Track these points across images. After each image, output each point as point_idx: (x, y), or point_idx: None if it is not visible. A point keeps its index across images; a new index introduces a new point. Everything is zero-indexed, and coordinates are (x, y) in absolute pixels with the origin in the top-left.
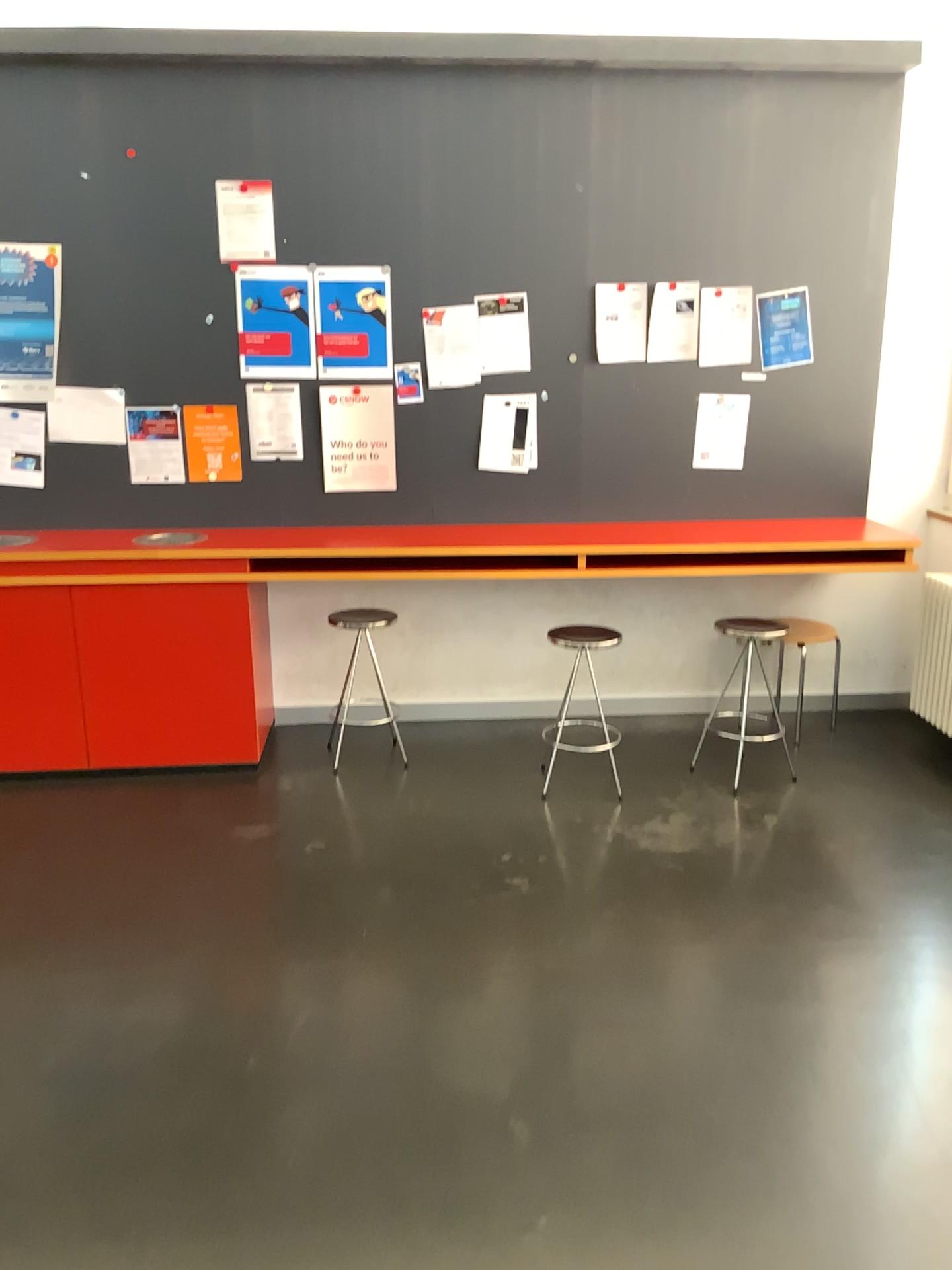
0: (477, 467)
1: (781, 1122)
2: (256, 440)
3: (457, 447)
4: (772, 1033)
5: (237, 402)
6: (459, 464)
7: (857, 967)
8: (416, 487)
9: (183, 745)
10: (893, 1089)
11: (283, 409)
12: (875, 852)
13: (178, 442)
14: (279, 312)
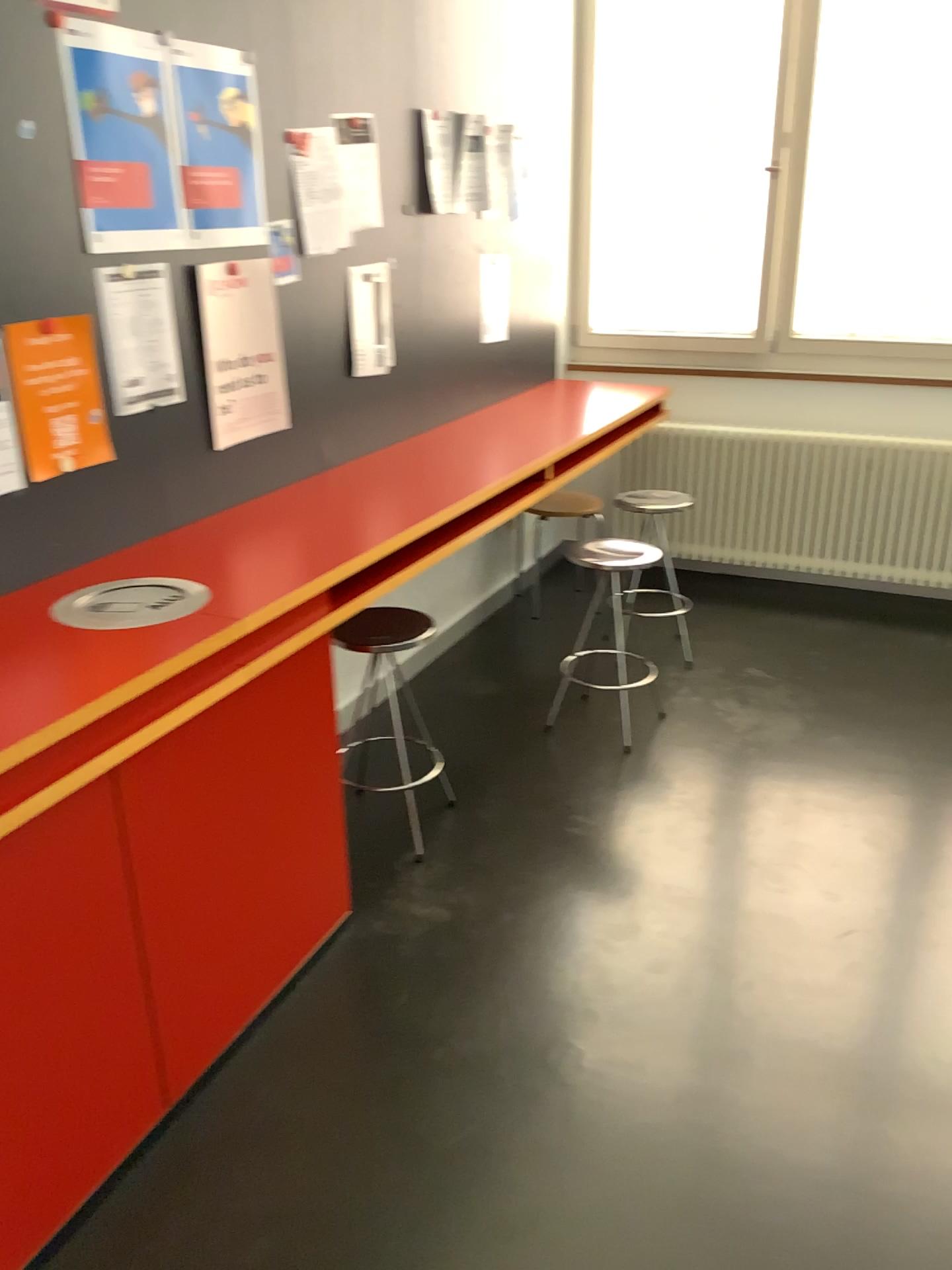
0: (355, 378)
1: None
2: (129, 381)
3: (334, 351)
4: None
5: (90, 310)
6: (338, 376)
7: None
8: (307, 420)
9: (280, 961)
10: None
11: (155, 315)
12: (840, 658)
13: (11, 409)
14: (135, 123)
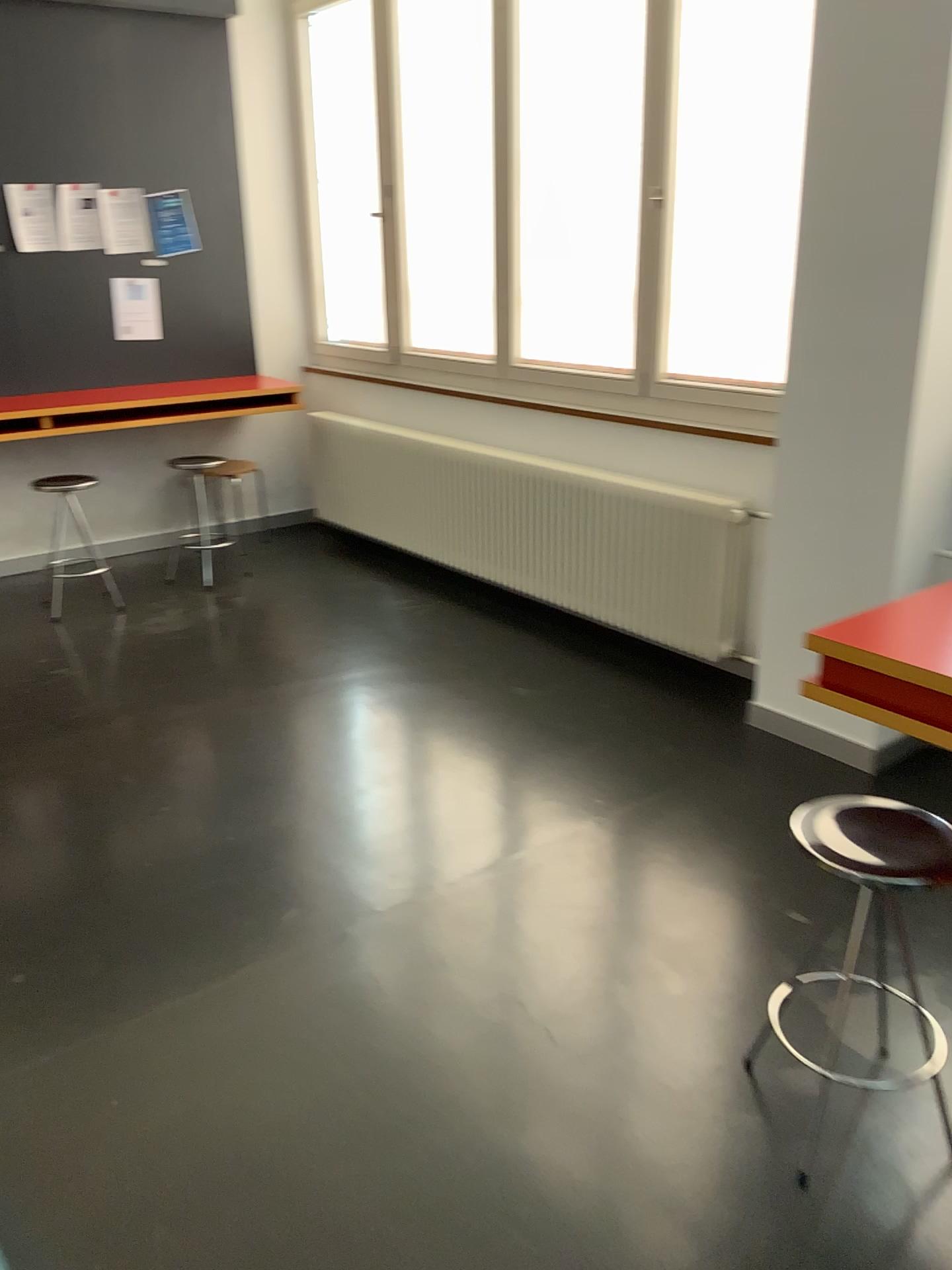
0: None
1: (292, 732)
2: None
3: None
4: (275, 698)
5: None
6: None
7: (318, 658)
8: None
9: None
10: (351, 702)
11: None
12: (315, 600)
13: None
14: None
